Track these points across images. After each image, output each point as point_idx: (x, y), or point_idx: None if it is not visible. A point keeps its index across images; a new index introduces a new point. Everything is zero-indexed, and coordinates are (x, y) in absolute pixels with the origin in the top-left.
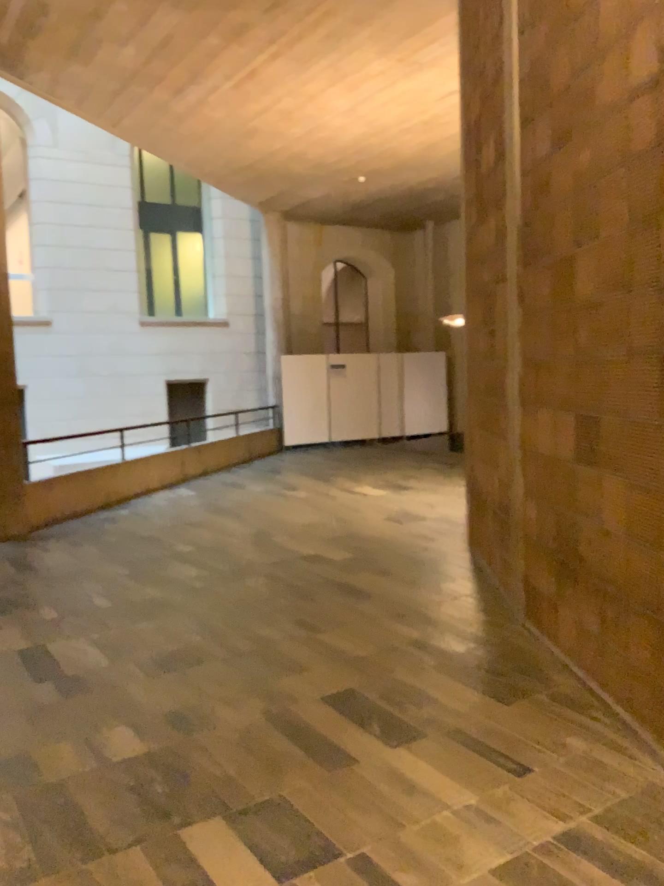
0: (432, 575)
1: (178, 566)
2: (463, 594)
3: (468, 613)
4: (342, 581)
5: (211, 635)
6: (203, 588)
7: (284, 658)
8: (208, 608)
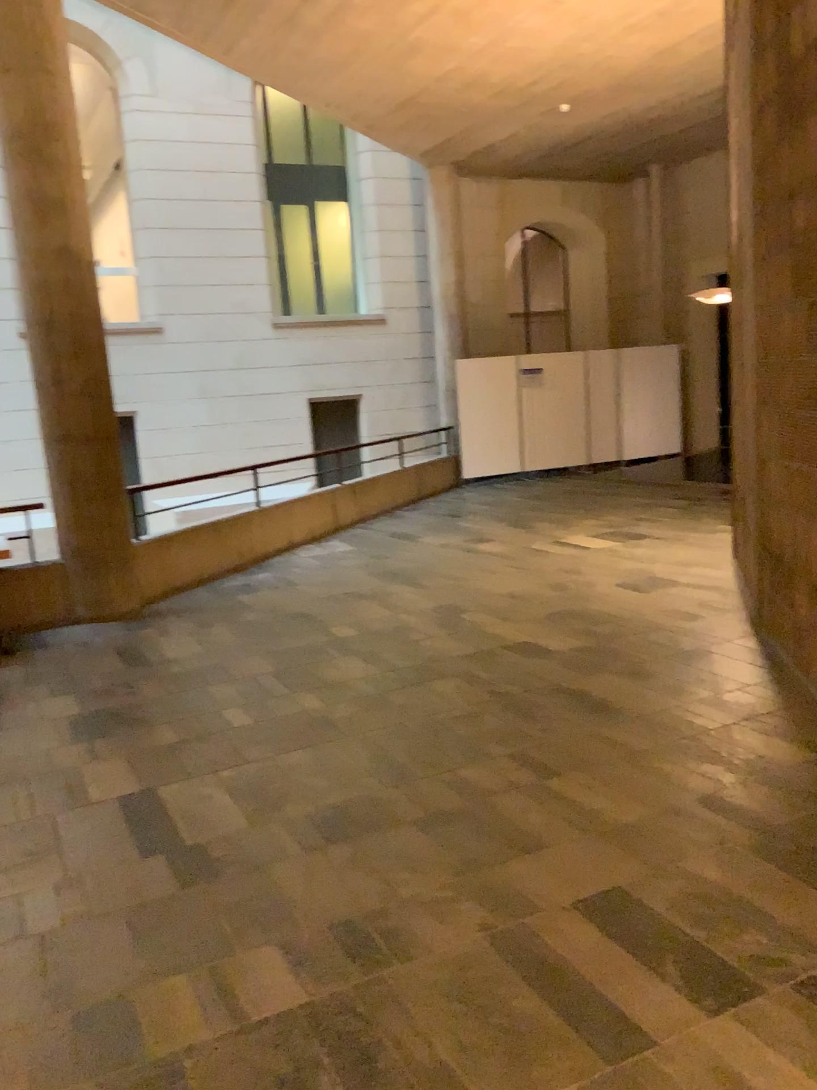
0: (711, 681)
1: (335, 664)
2: (766, 715)
3: (783, 751)
4: (574, 690)
5: (390, 785)
6: (372, 700)
7: (506, 832)
8: (382, 735)
